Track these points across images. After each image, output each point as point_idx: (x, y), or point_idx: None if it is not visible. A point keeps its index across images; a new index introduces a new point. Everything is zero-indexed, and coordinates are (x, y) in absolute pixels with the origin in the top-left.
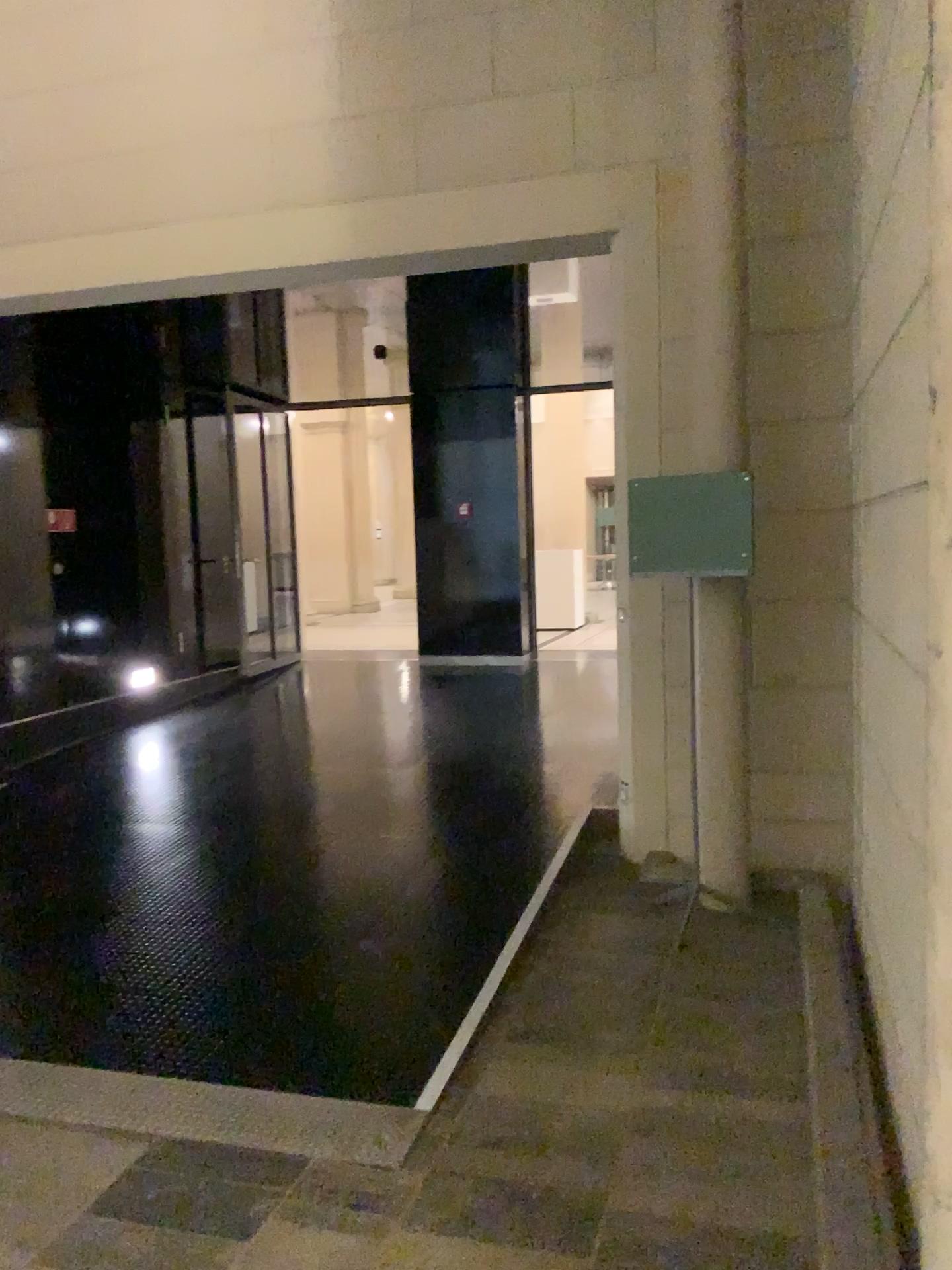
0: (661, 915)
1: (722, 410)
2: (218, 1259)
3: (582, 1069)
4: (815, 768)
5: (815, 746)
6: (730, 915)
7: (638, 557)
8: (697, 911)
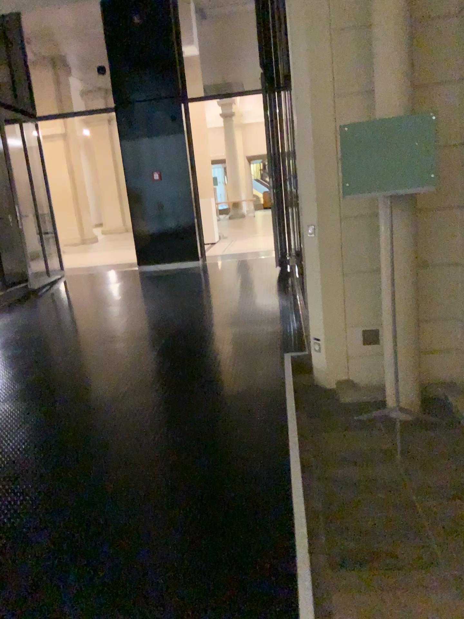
0: (370, 428)
1: (400, 70)
2: None
3: (407, 591)
4: (448, 318)
5: (448, 304)
6: (414, 421)
7: (346, 185)
8: (391, 421)
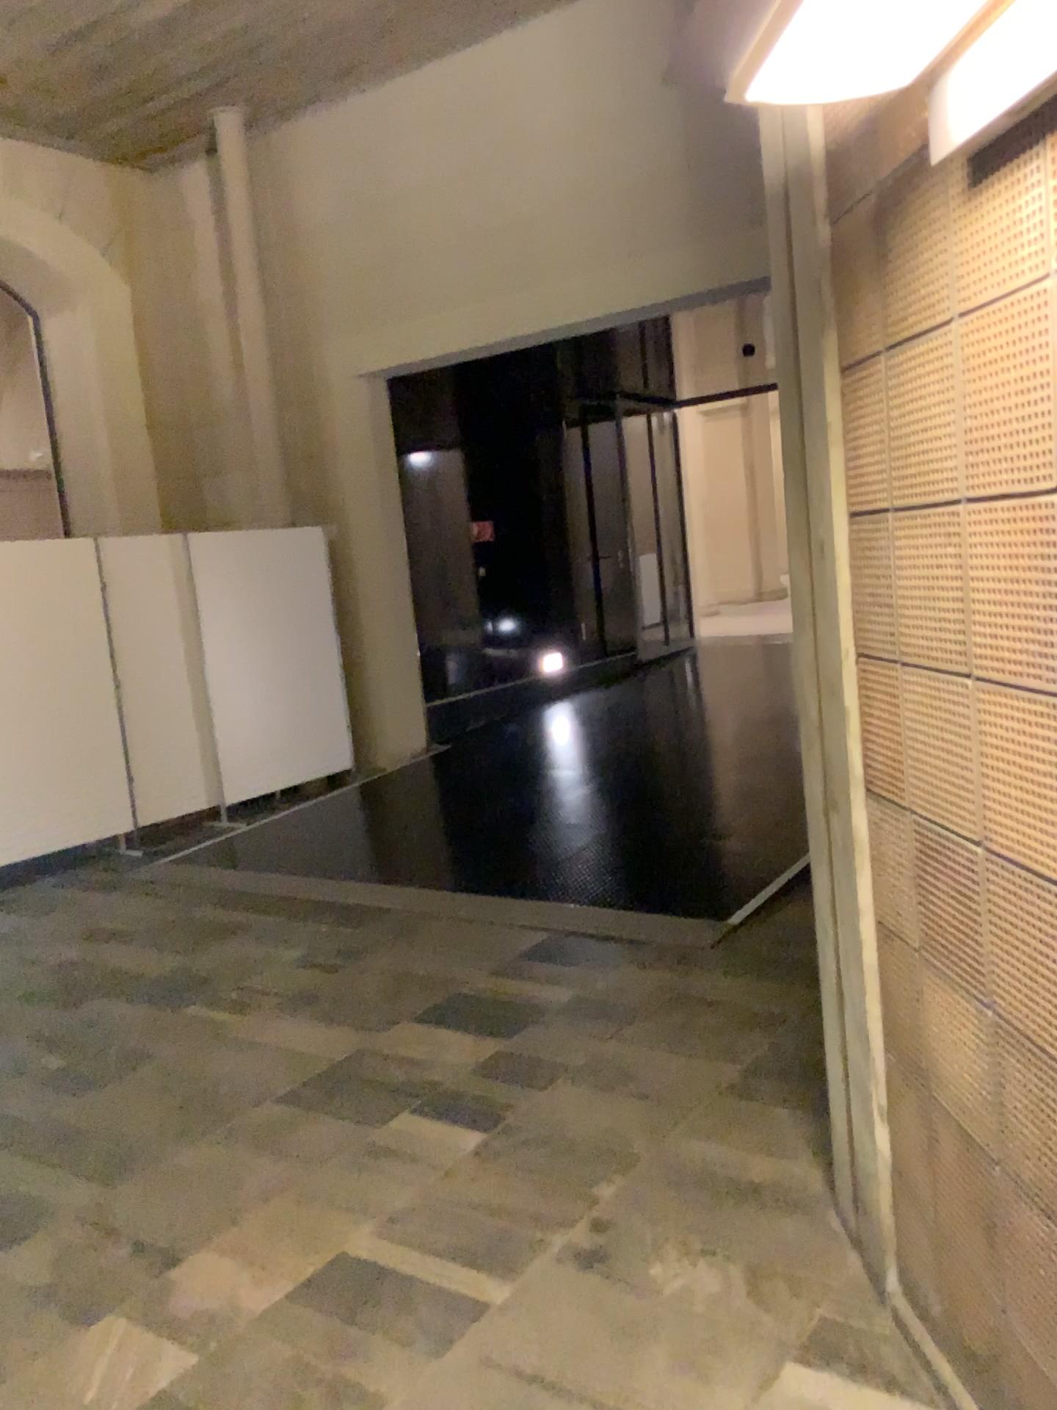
0: None
1: None
2: (592, 981)
3: None
4: None
5: None
6: None
7: None
8: None
